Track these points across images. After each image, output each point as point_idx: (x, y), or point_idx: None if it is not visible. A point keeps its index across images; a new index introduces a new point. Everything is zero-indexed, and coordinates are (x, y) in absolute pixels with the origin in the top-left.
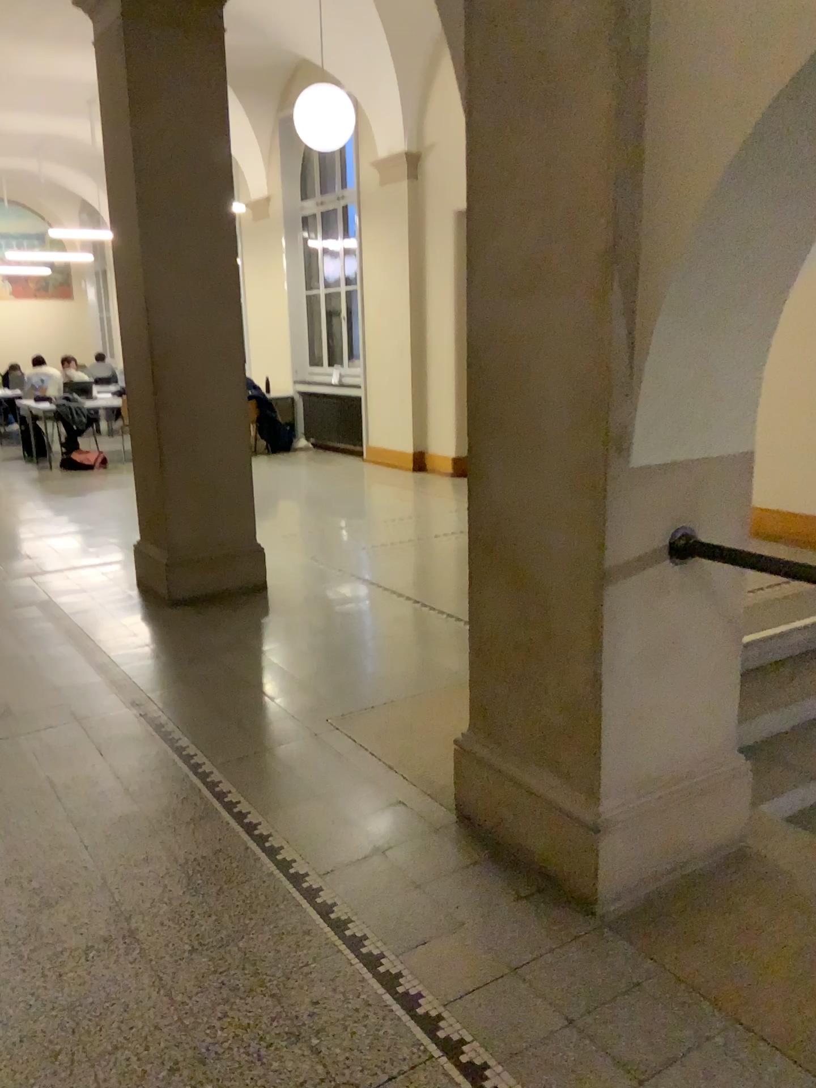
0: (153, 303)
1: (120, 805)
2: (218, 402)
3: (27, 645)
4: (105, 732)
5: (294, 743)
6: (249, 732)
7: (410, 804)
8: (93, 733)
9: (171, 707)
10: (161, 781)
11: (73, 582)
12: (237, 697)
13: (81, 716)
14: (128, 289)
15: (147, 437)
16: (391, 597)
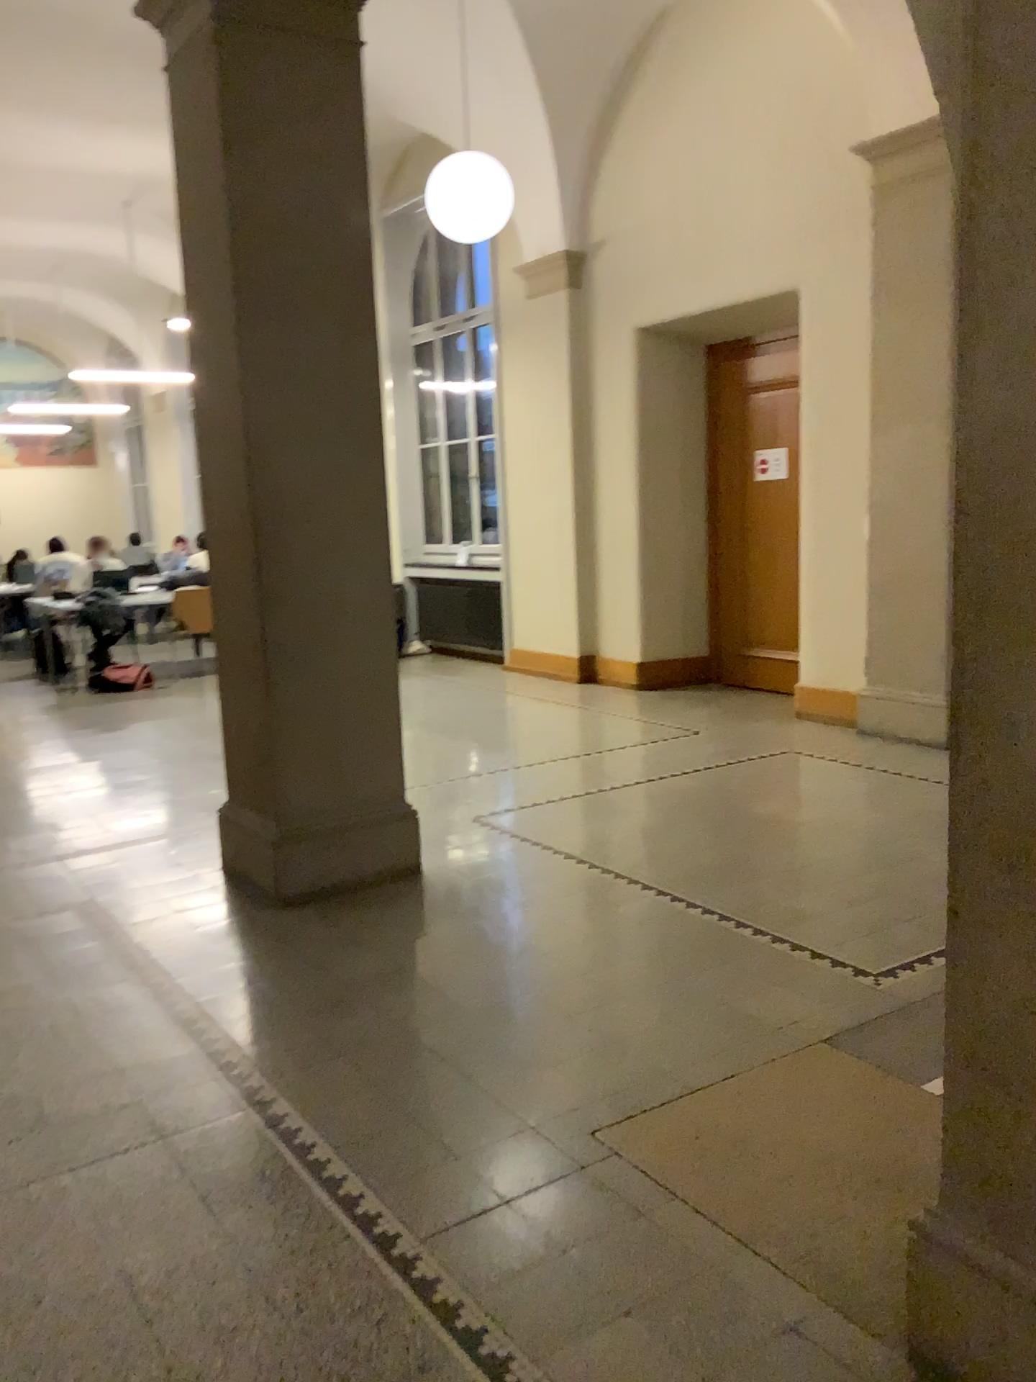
0: (257, 445)
1: (265, 1347)
2: (353, 592)
3: (63, 983)
4: (214, 1164)
5: (551, 1185)
6: (468, 1164)
7: (814, 1335)
8: (190, 1168)
9: (318, 1107)
10: (331, 1282)
11: (125, 868)
12: (428, 1087)
13: (166, 1129)
14: (218, 423)
15: (248, 647)
16: (620, 887)
